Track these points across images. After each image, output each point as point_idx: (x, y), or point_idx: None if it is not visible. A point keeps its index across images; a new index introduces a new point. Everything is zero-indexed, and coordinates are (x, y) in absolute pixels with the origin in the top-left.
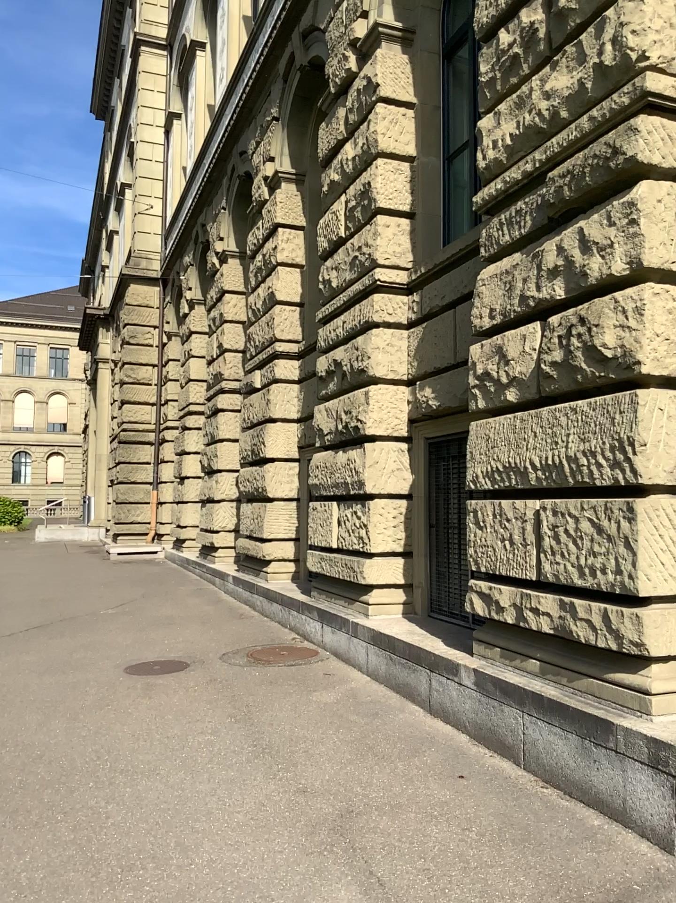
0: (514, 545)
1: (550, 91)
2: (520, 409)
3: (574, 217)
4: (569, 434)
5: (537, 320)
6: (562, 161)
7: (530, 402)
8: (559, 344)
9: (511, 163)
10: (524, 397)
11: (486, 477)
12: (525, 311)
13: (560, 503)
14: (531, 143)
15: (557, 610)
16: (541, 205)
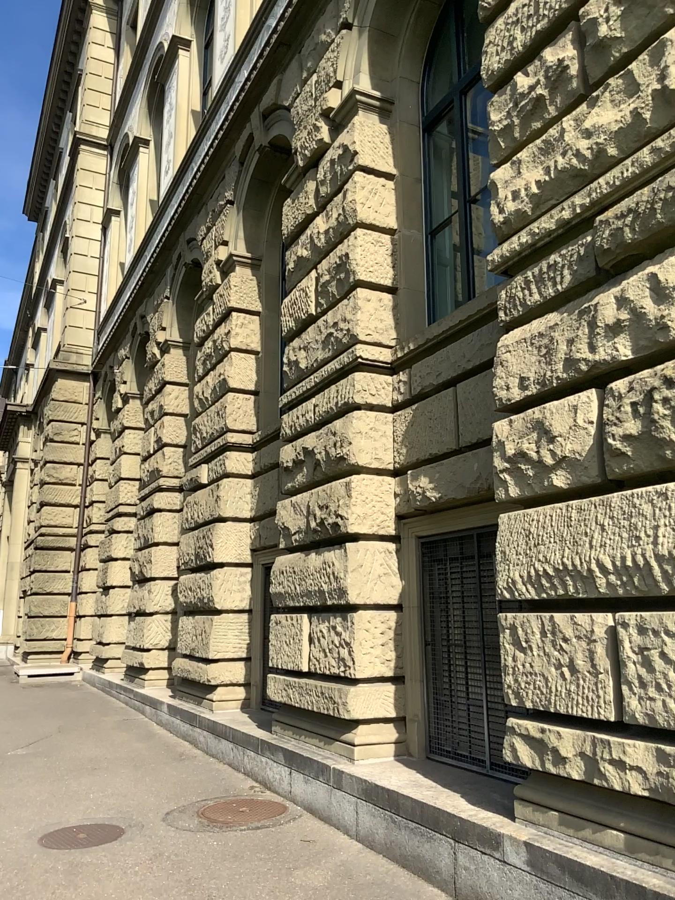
0: (577, 672)
1: (591, 130)
2: (575, 497)
3: (640, 263)
4: (657, 526)
5: (594, 386)
6: (615, 204)
7: (590, 488)
8: (631, 414)
9: (538, 215)
10: (581, 482)
11: (527, 583)
12: (576, 377)
13: (650, 616)
14: (566, 189)
15: (653, 763)
16: (587, 255)
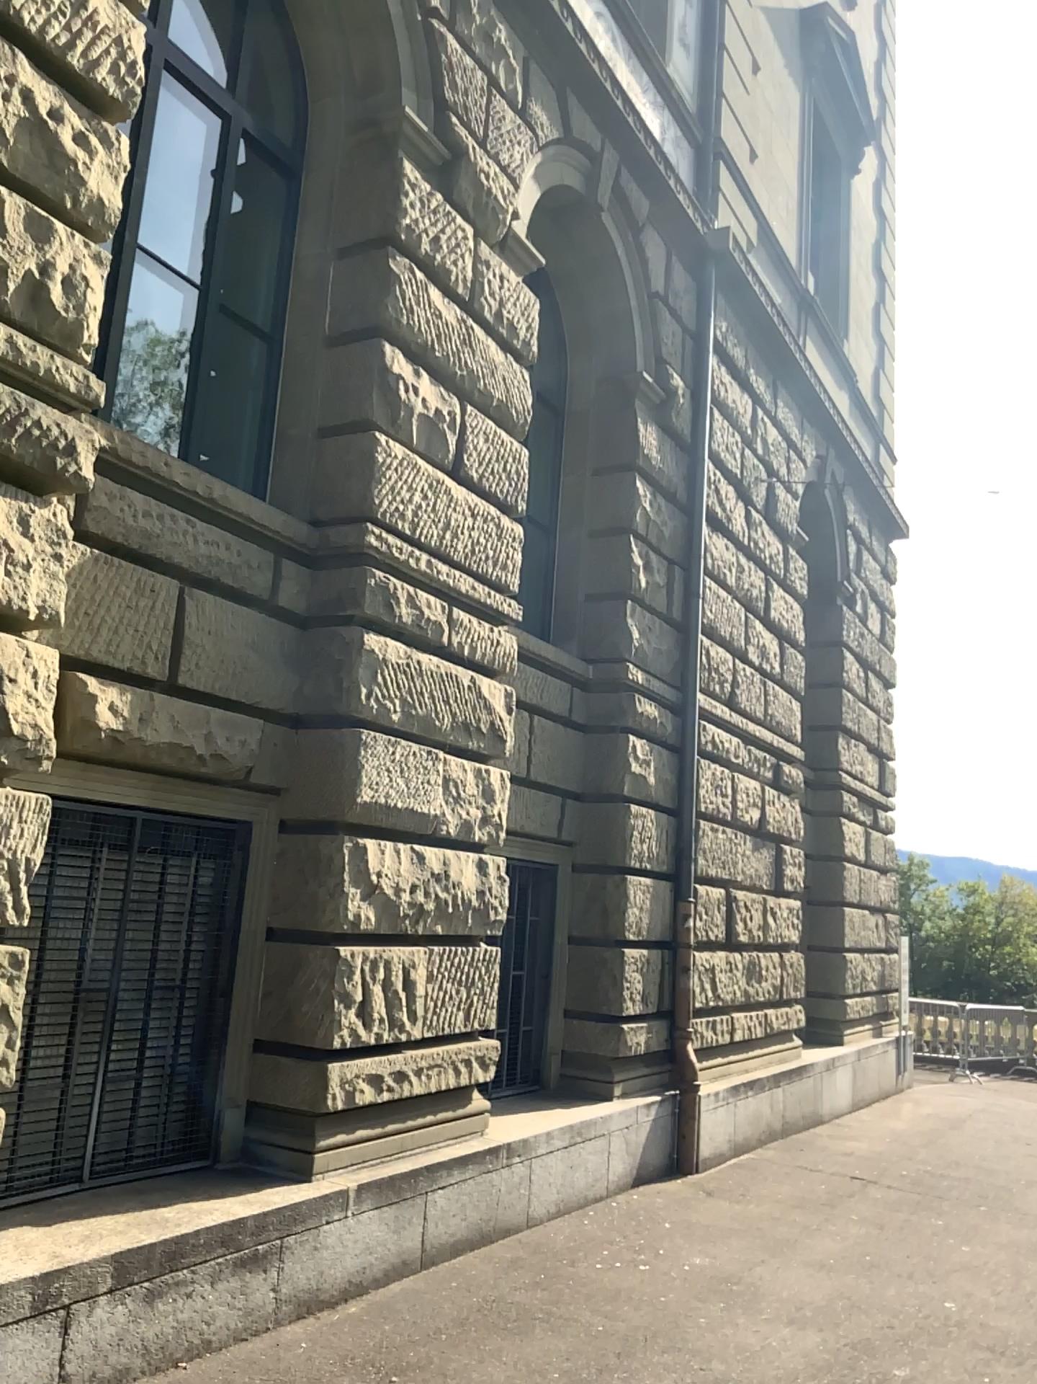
0: None
1: None
2: None
3: None
4: None
5: None
6: None
7: None
8: None
9: None
10: None
11: None
12: None
13: None
14: None
15: None
16: None
